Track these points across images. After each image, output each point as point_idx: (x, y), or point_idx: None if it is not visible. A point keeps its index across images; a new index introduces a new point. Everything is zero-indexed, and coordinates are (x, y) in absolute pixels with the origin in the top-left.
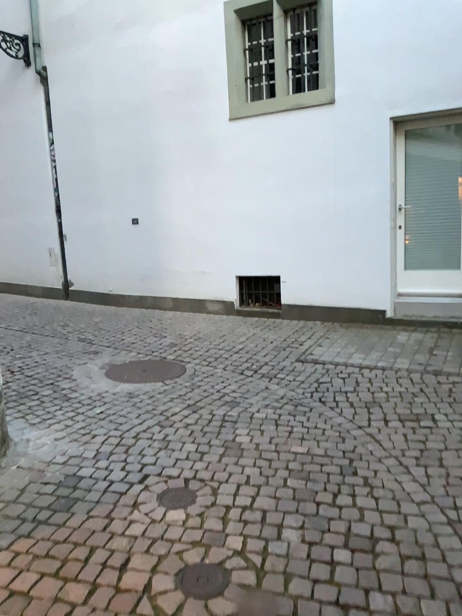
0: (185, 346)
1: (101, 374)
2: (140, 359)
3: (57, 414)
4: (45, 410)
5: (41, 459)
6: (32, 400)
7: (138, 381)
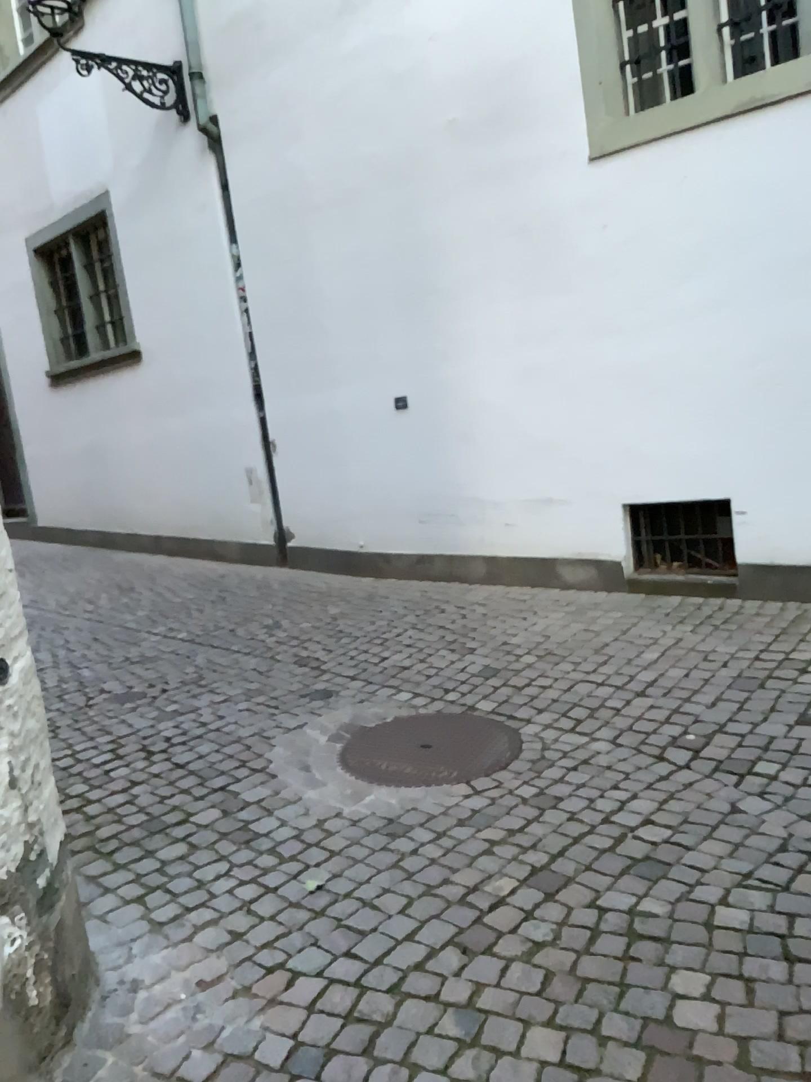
0: (518, 672)
1: (332, 760)
2: (421, 713)
3: (218, 893)
4: (194, 878)
5: (152, 1062)
6: (171, 844)
7: (413, 779)
